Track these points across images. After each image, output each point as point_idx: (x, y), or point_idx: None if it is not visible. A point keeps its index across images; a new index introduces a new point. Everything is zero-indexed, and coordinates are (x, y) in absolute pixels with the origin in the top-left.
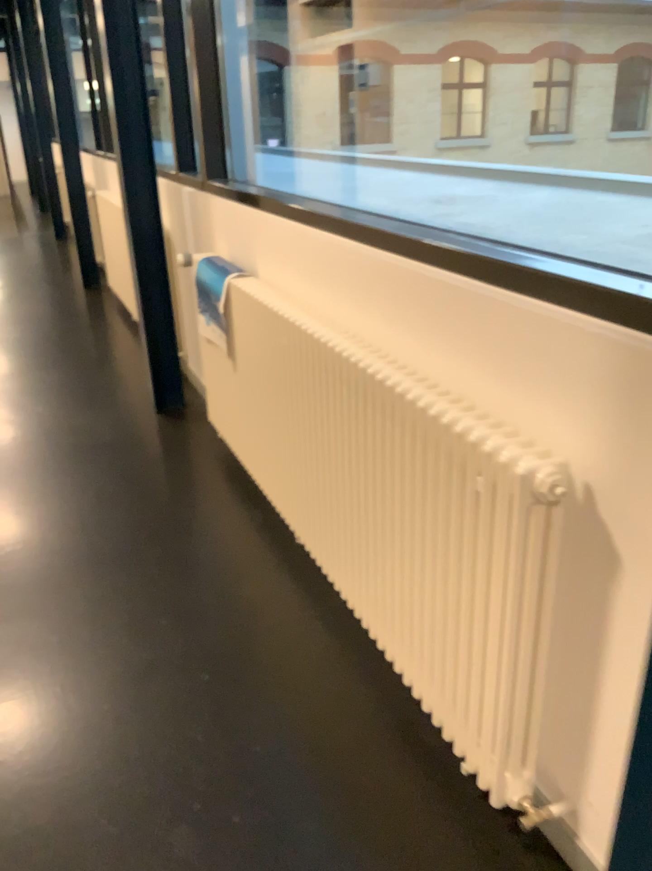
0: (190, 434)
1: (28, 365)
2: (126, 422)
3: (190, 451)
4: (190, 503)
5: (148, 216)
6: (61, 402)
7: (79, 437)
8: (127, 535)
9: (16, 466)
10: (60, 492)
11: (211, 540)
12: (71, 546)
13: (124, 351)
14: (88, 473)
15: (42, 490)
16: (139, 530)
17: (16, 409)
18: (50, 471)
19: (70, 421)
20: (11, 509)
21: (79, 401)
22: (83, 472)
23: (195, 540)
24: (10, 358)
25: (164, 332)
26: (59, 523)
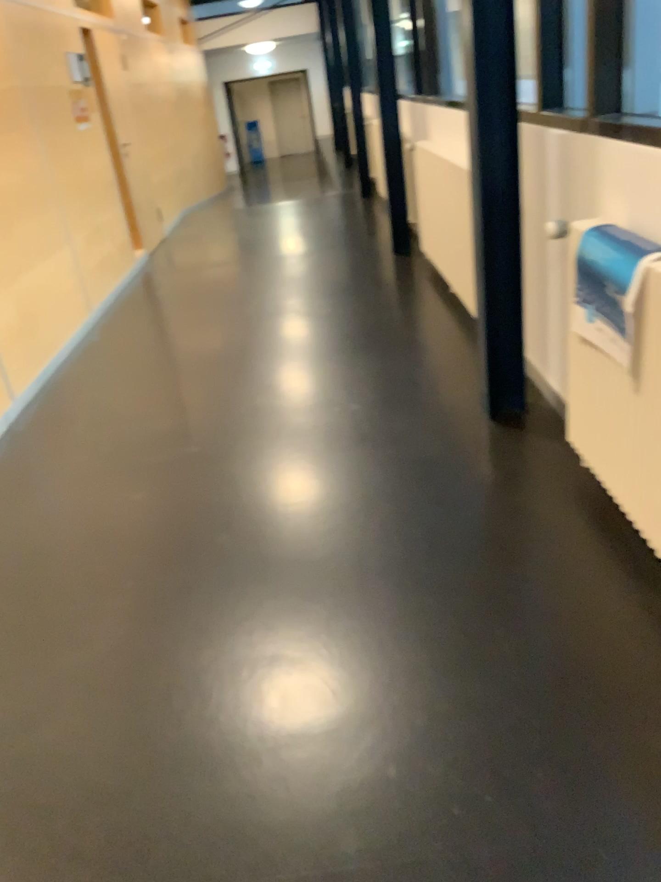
0: (538, 455)
1: (339, 348)
2: (455, 431)
3: (542, 482)
4: (553, 570)
5: (501, 170)
6: (378, 398)
7: (400, 449)
8: (471, 614)
9: (330, 485)
10: (382, 530)
11: (595, 642)
12: (400, 620)
13: (444, 332)
14: (414, 505)
15: (360, 525)
16: (487, 607)
17: (328, 405)
18: (369, 497)
19: (388, 426)
20: (326, 549)
21: (397, 398)
22: (408, 504)
23: (570, 638)
24: (320, 339)
25: (510, 320)
26: (383, 580)
